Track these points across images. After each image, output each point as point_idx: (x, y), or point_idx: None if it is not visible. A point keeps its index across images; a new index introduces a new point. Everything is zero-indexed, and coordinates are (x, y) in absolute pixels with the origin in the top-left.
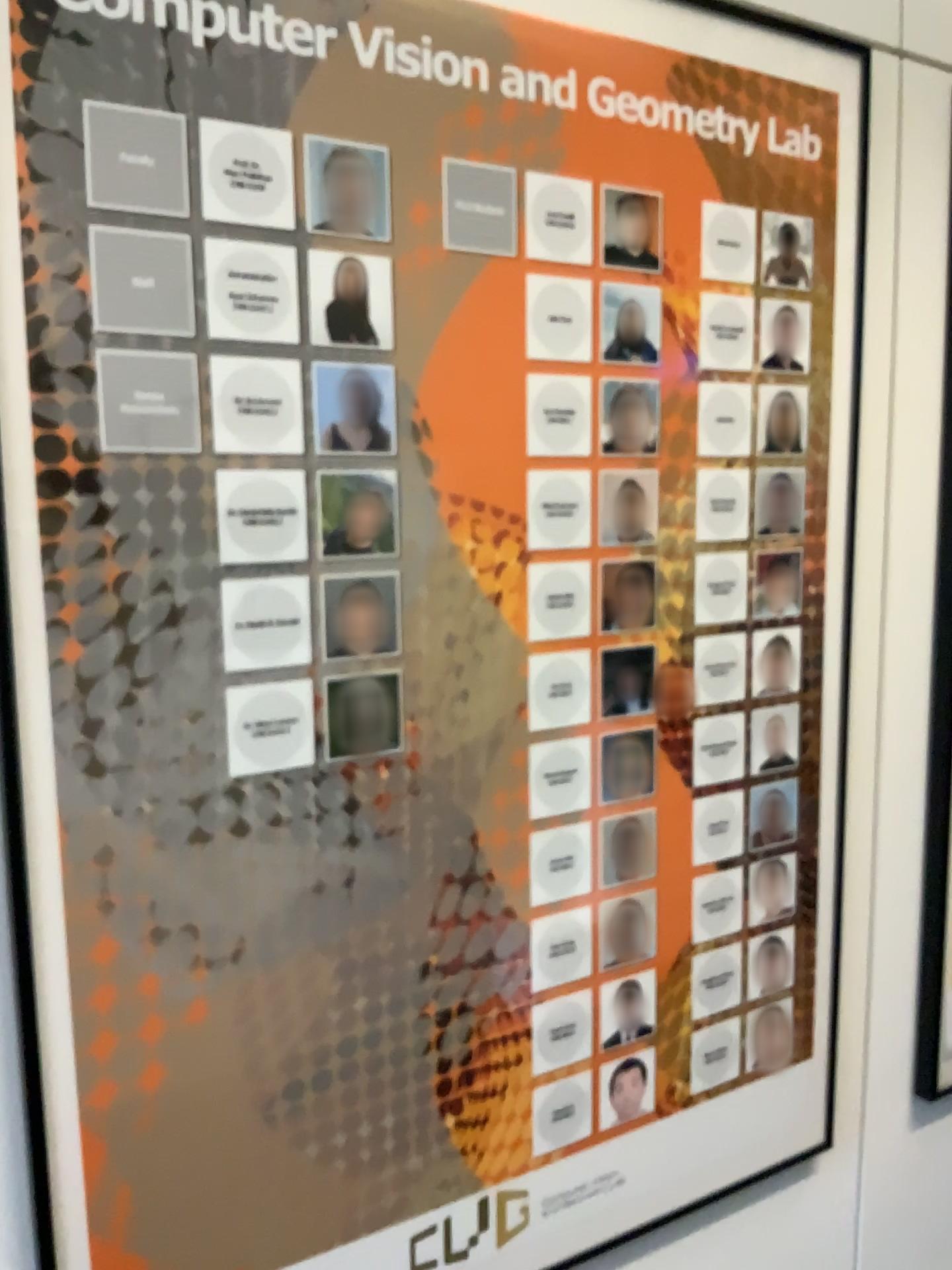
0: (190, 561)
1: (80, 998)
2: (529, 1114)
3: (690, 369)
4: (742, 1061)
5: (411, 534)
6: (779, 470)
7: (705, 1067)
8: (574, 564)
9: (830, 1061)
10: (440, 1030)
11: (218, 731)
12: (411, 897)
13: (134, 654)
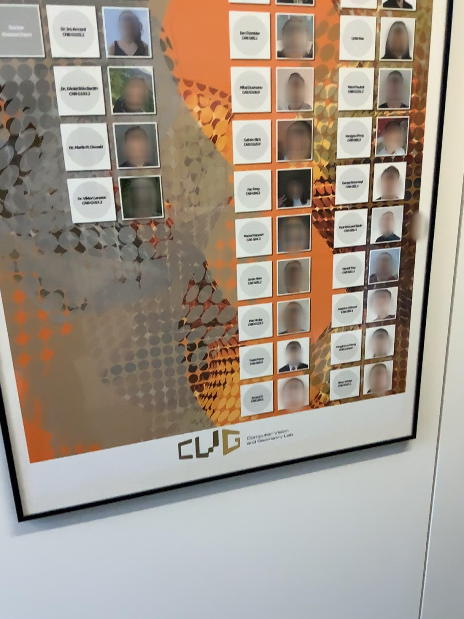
0: (45, 115)
1: (11, 318)
2: (240, 398)
3: (336, 7)
4: (362, 388)
5: (164, 103)
6: (396, 70)
7: (340, 389)
8: (261, 122)
9: (417, 396)
10: (191, 353)
11: (66, 201)
12: (173, 289)
13: (21, 160)
